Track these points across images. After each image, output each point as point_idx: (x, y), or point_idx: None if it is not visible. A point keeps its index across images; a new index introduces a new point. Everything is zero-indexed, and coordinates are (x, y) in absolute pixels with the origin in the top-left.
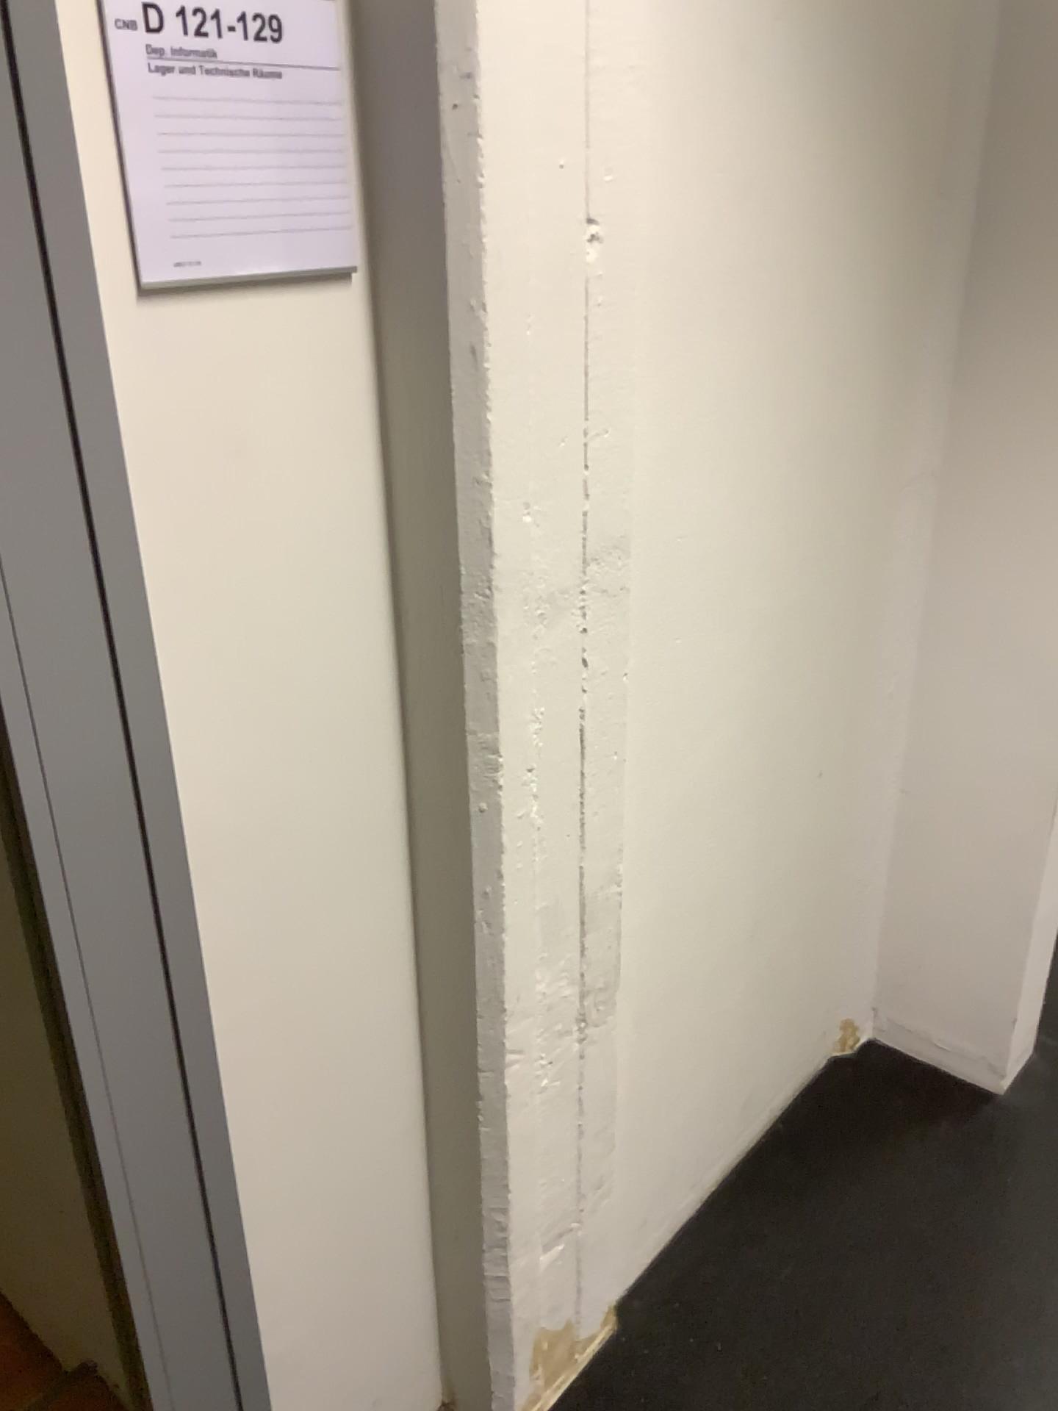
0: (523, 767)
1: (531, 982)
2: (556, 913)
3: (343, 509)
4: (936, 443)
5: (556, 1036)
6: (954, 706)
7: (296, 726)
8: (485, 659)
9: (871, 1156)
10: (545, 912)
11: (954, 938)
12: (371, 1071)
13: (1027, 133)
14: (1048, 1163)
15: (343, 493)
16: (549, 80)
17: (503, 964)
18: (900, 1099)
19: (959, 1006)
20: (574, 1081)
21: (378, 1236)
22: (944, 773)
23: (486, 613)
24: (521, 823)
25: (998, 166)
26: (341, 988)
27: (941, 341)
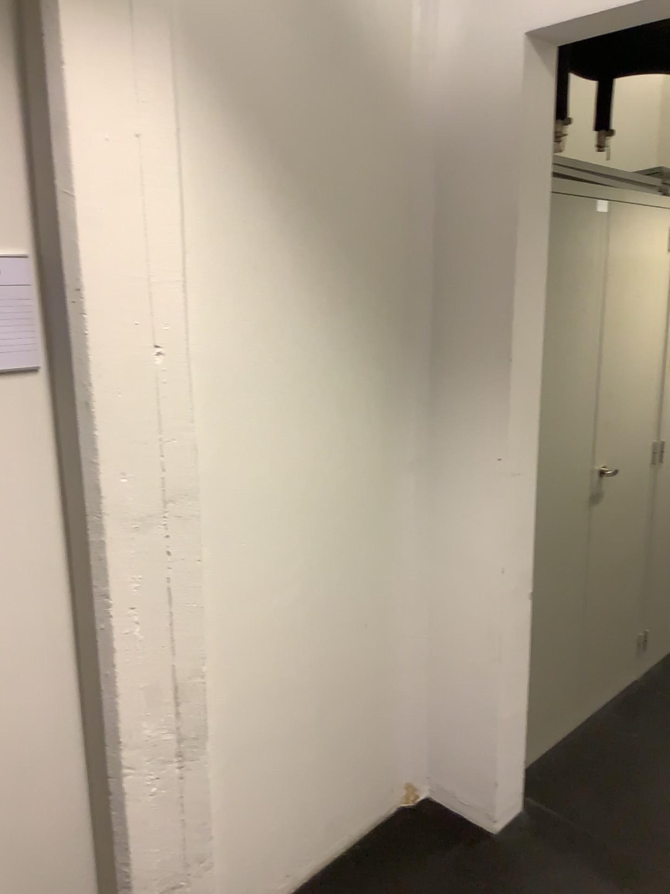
0: (126, 607)
1: (140, 727)
2: (154, 689)
3: (32, 475)
4: (426, 444)
5: (162, 763)
6: (449, 589)
7: (1, 580)
8: (97, 550)
9: (405, 867)
10: (148, 688)
11: (463, 731)
12: (52, 774)
13: (453, 291)
14: (510, 878)
15: (32, 467)
16: (124, 288)
17: (121, 716)
18: (434, 834)
19: (470, 775)
20: (179, 793)
21: (57, 877)
22: (449, 630)
23: (97, 527)
24: (126, 637)
25: (442, 306)
26: (31, 723)
27: (423, 391)
